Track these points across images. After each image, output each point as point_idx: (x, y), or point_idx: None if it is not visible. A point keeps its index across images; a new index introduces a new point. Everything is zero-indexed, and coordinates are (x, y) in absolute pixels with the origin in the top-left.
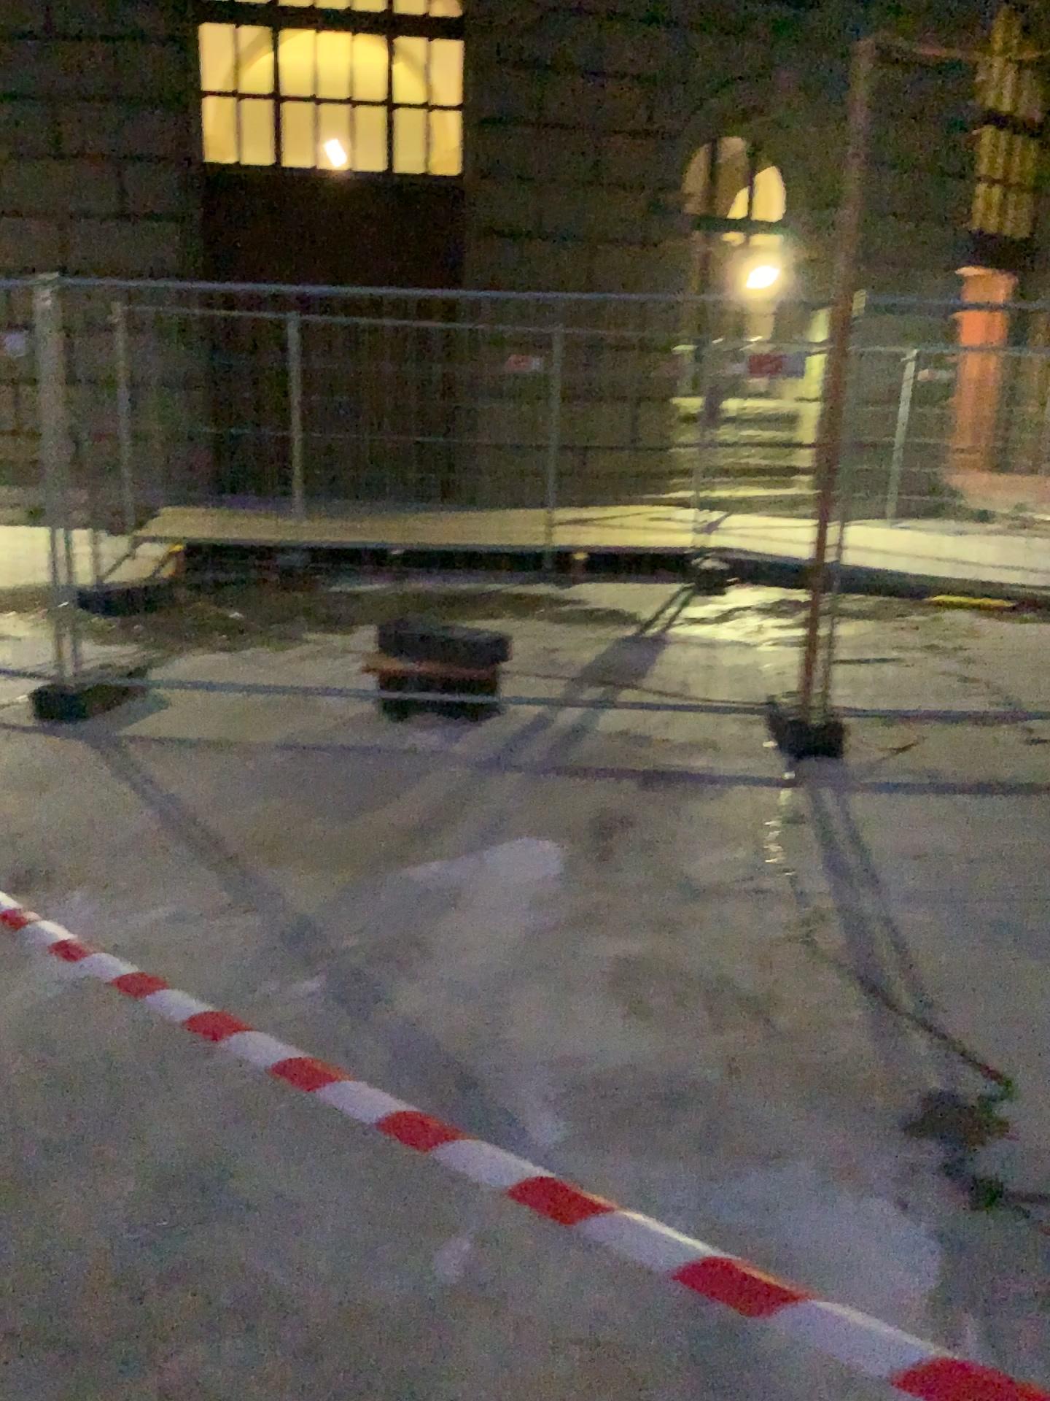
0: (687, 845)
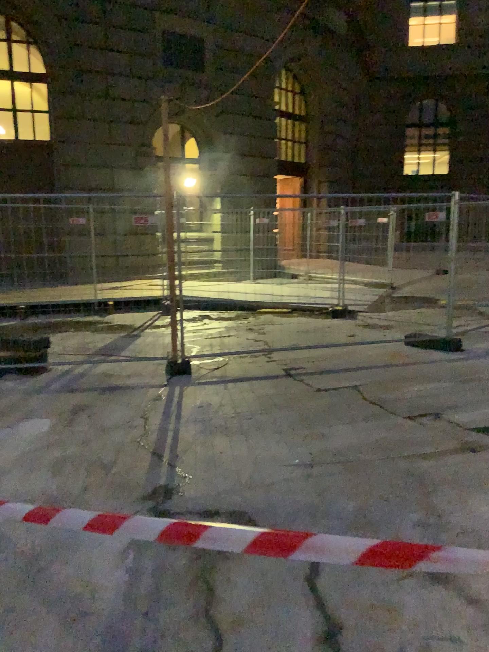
0: (112, 411)
